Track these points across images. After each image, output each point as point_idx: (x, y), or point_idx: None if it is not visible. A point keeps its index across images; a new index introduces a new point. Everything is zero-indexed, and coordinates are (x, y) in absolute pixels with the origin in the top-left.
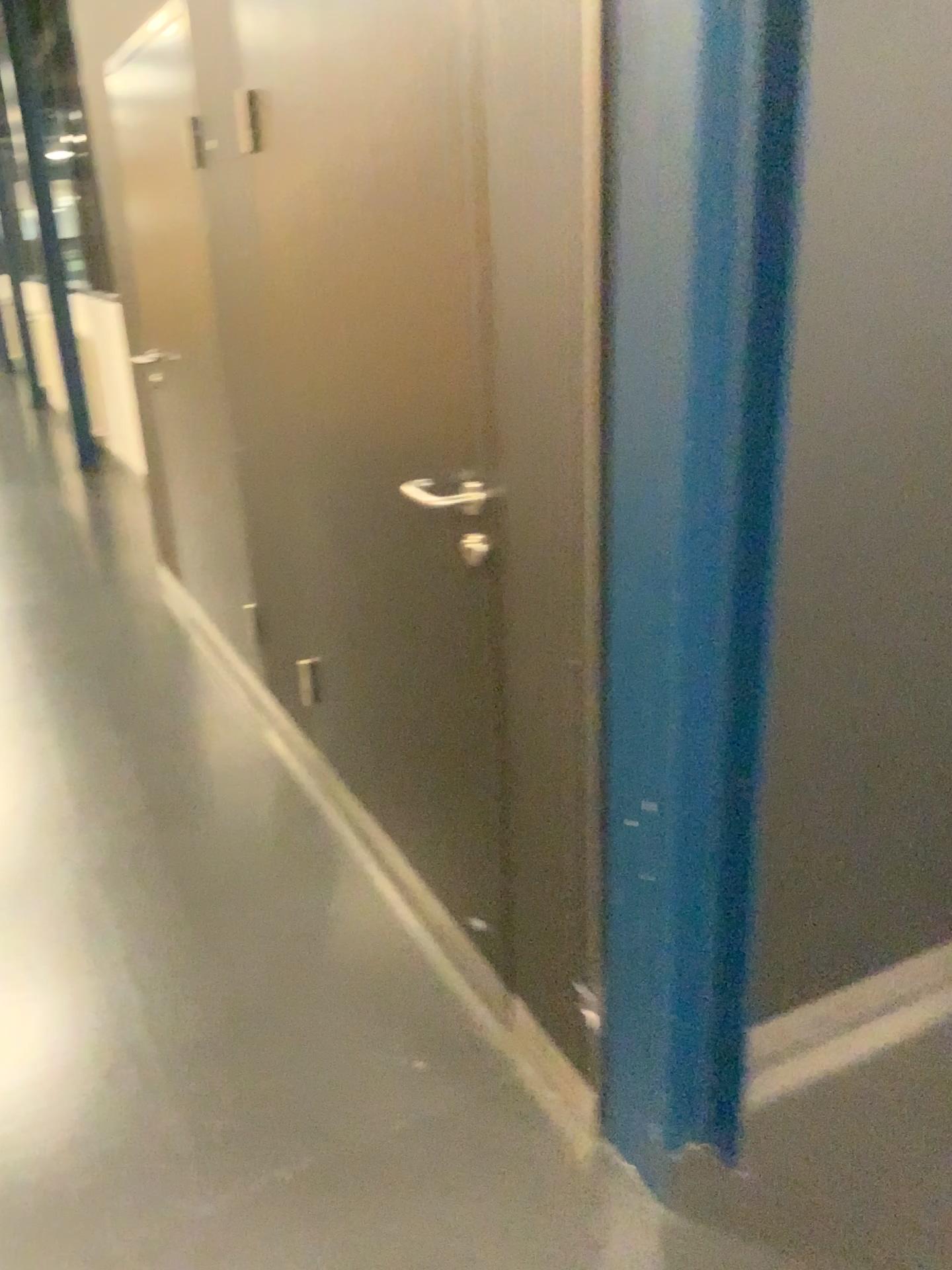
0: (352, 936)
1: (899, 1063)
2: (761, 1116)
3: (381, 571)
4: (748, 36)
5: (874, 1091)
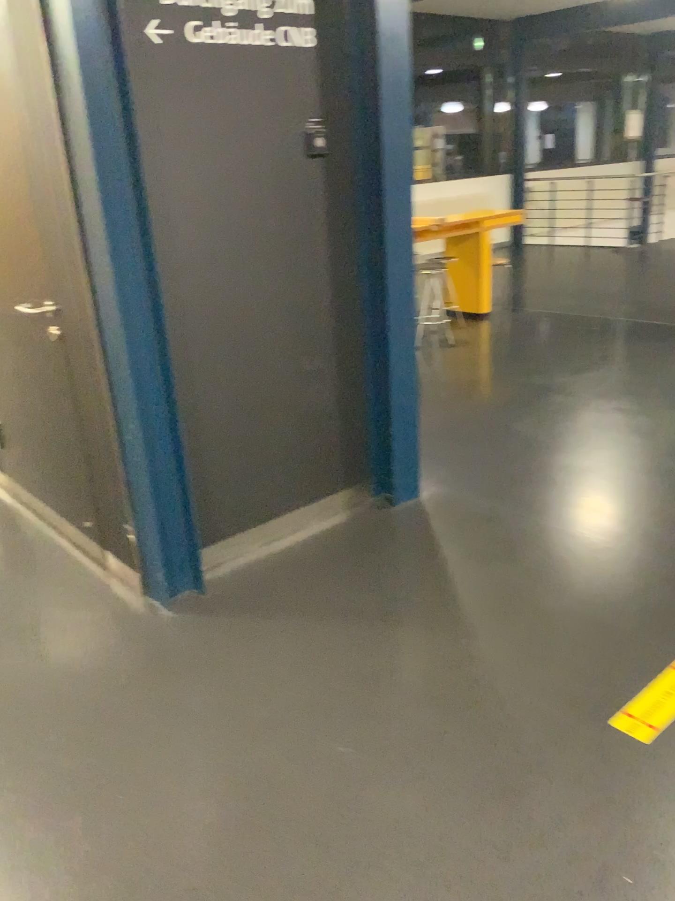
0: (25, 549)
1: (282, 553)
2: (217, 580)
3: (20, 357)
4: (114, 111)
5: (269, 564)
